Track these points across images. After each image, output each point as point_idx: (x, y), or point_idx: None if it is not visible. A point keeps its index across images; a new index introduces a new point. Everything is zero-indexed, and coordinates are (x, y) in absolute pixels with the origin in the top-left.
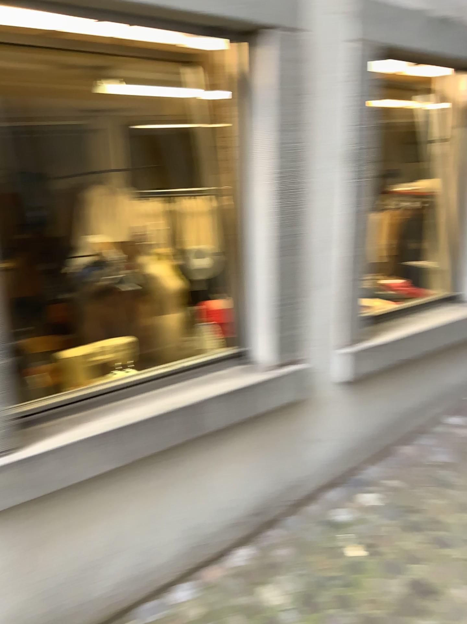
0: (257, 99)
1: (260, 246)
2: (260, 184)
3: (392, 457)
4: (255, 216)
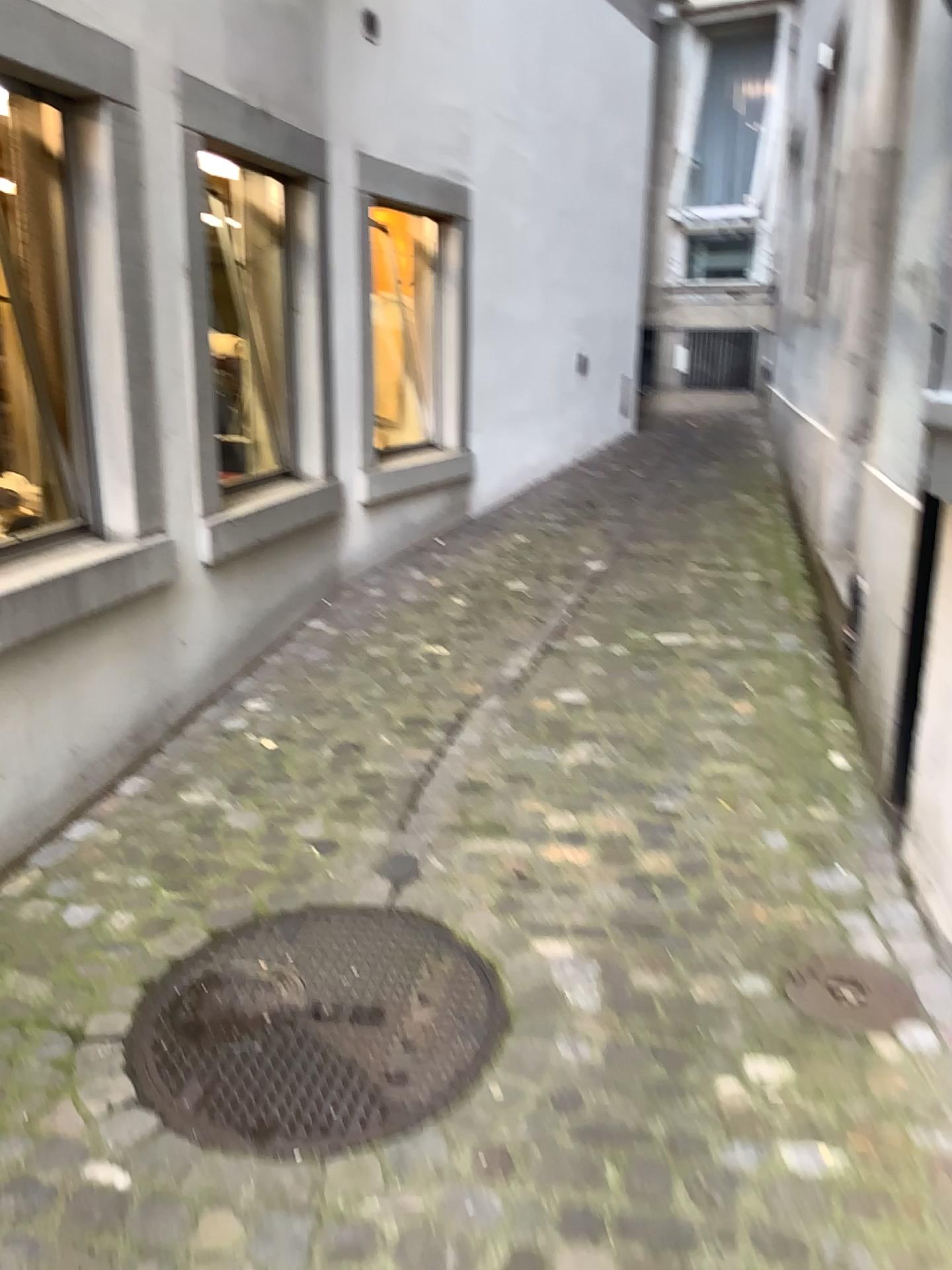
0: (86, 186)
1: (103, 377)
2: (96, 296)
3: (262, 668)
4: (95, 338)
